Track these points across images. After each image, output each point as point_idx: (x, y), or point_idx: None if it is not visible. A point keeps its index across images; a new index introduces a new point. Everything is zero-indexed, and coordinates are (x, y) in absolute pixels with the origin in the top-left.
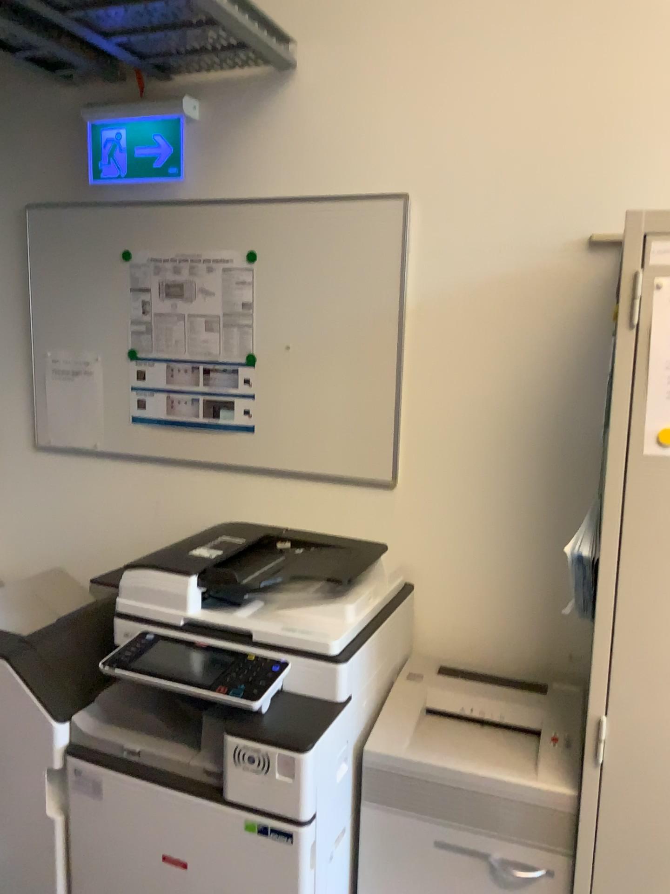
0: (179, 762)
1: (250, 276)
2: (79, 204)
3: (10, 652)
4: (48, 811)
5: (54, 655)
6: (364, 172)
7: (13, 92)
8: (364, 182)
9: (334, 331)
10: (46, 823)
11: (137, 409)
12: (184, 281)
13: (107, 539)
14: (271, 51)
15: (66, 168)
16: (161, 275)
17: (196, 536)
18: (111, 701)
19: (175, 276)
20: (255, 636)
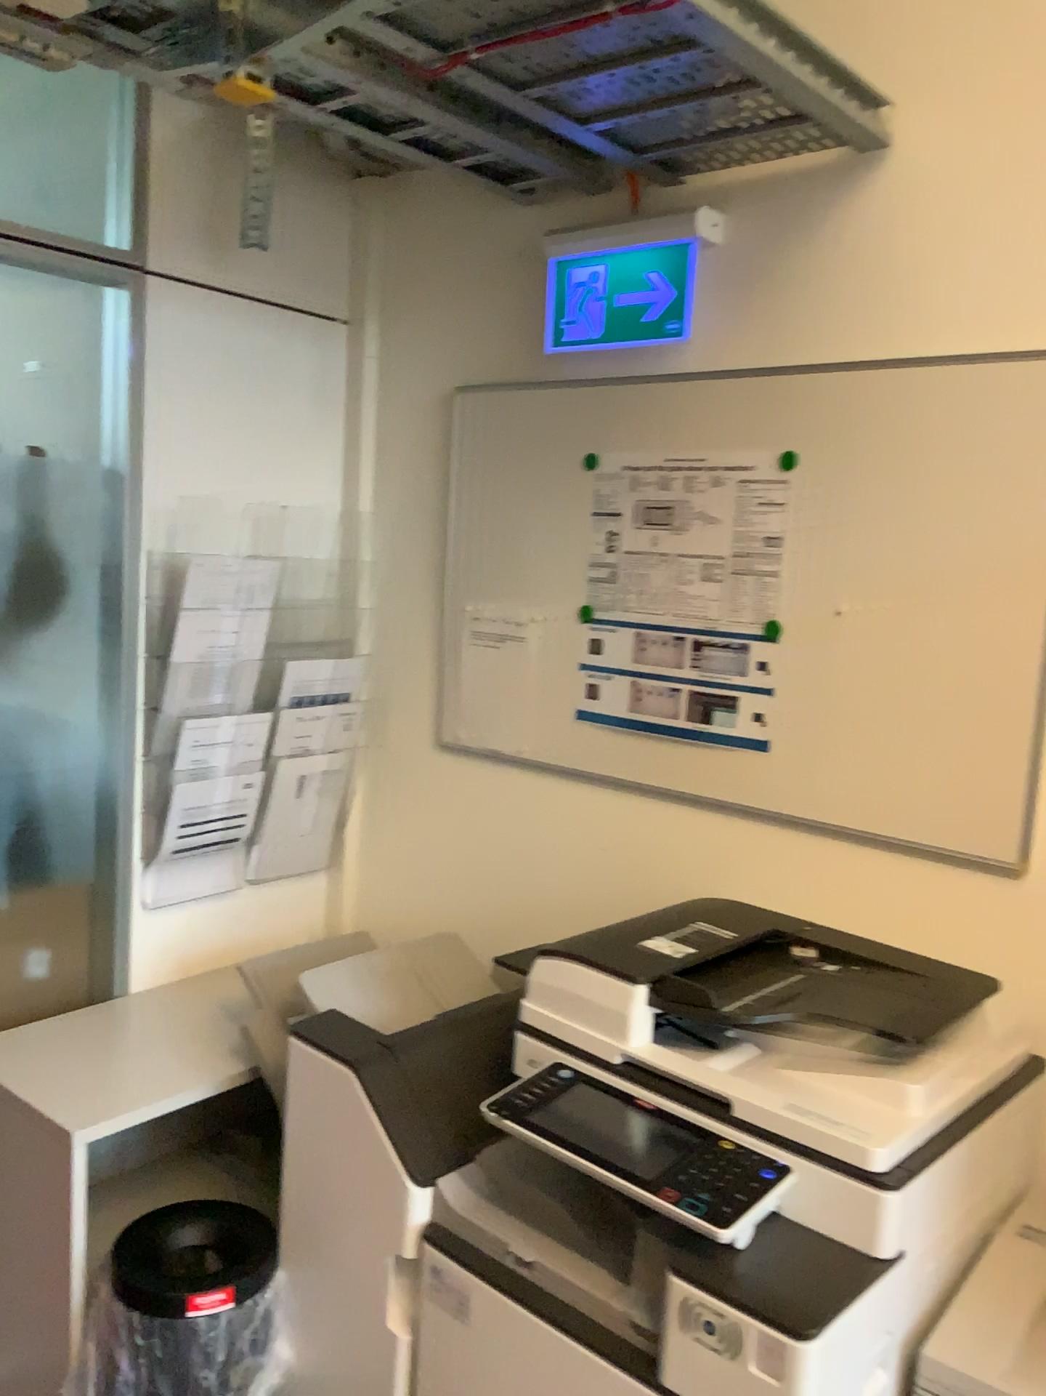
0: (592, 1295)
1: (783, 494)
2: (527, 381)
3: (361, 1058)
4: (392, 1320)
5: (423, 1074)
6: (998, 318)
7: (449, 220)
8: (997, 335)
9: (922, 591)
10: (387, 1337)
11: (587, 698)
12: (674, 501)
13: (525, 898)
14: (844, 125)
15: (513, 327)
16: (639, 491)
17: (659, 915)
18: (499, 1166)
19: (661, 492)
20: (737, 1106)
